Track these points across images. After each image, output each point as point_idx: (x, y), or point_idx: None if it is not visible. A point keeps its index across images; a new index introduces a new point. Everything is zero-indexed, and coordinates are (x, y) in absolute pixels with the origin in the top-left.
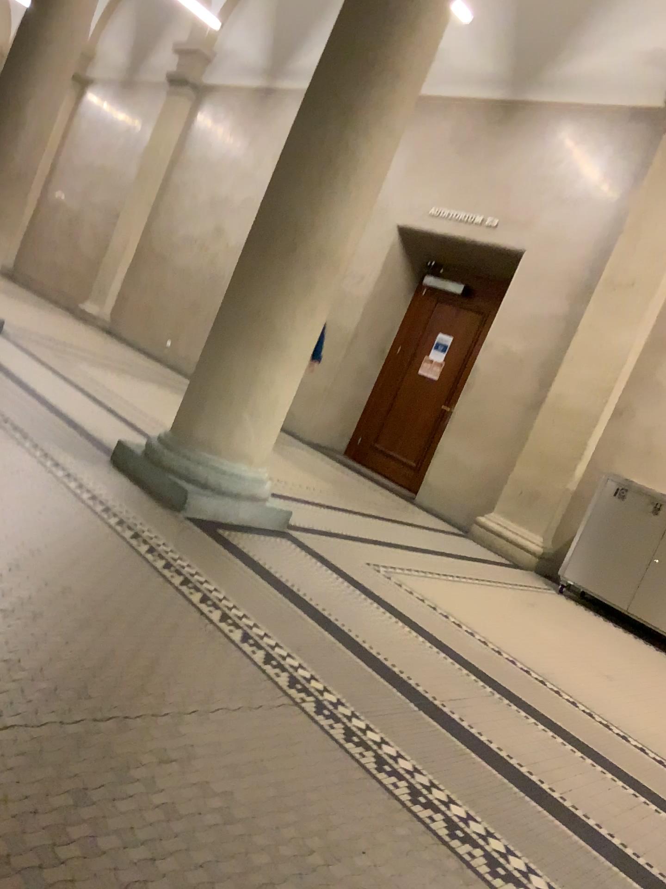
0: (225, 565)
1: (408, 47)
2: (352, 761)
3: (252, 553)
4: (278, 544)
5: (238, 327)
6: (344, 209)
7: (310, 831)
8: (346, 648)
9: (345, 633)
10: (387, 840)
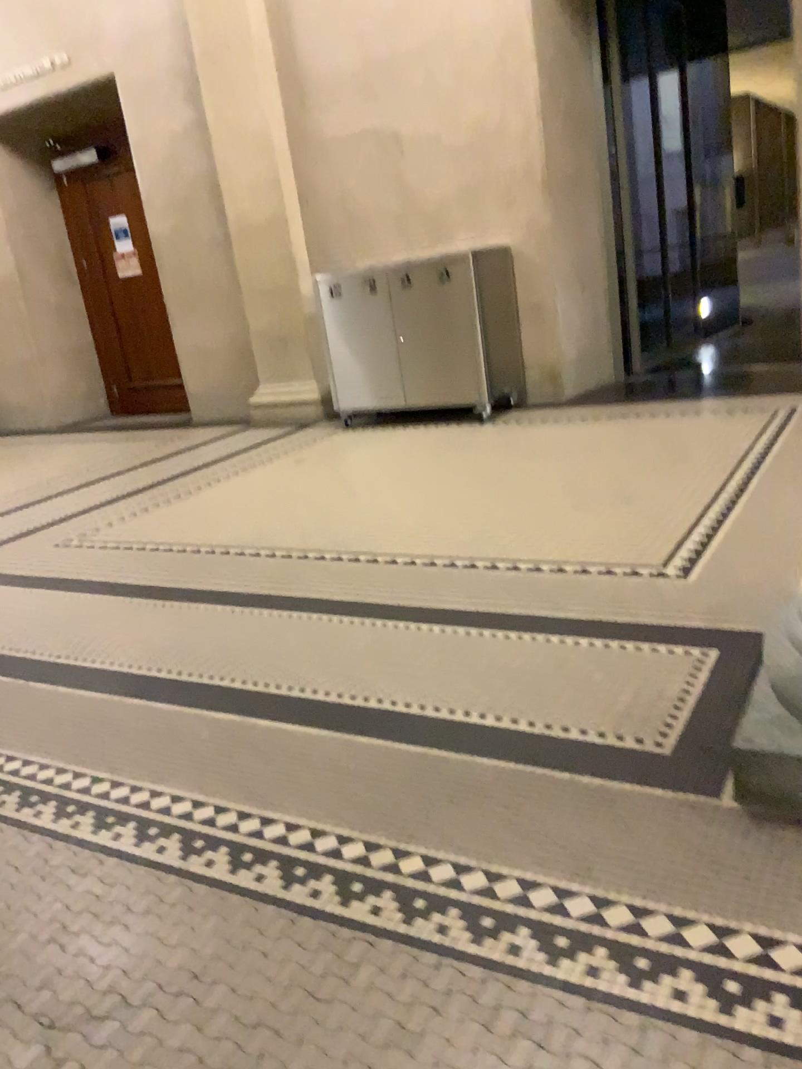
0: None
1: None
2: None
3: None
4: None
5: None
6: None
7: None
8: None
9: None
10: None
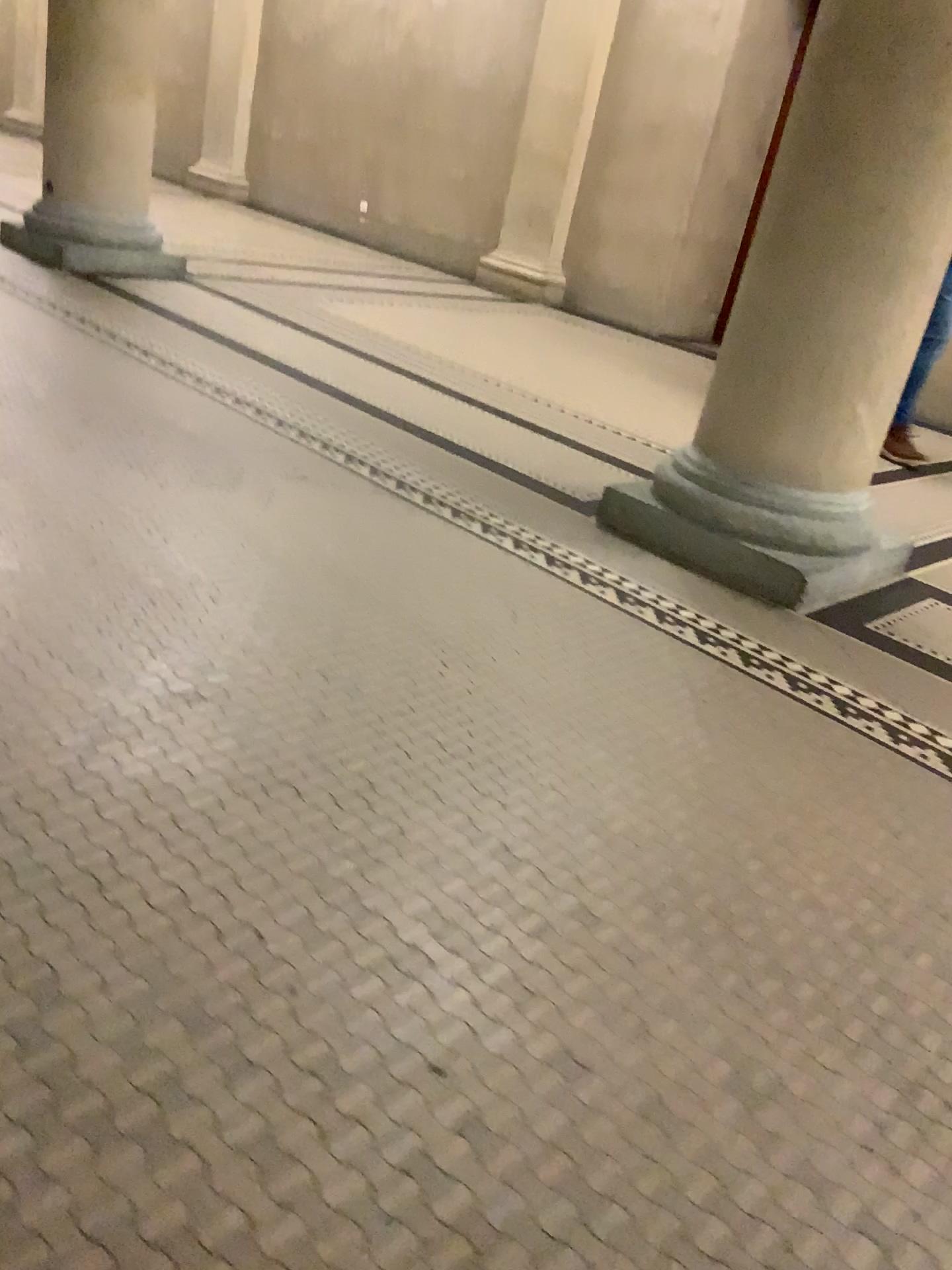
0: None
1: None
2: None
3: None
4: None
5: (840, 252)
6: None
7: None
8: None
9: None
10: None
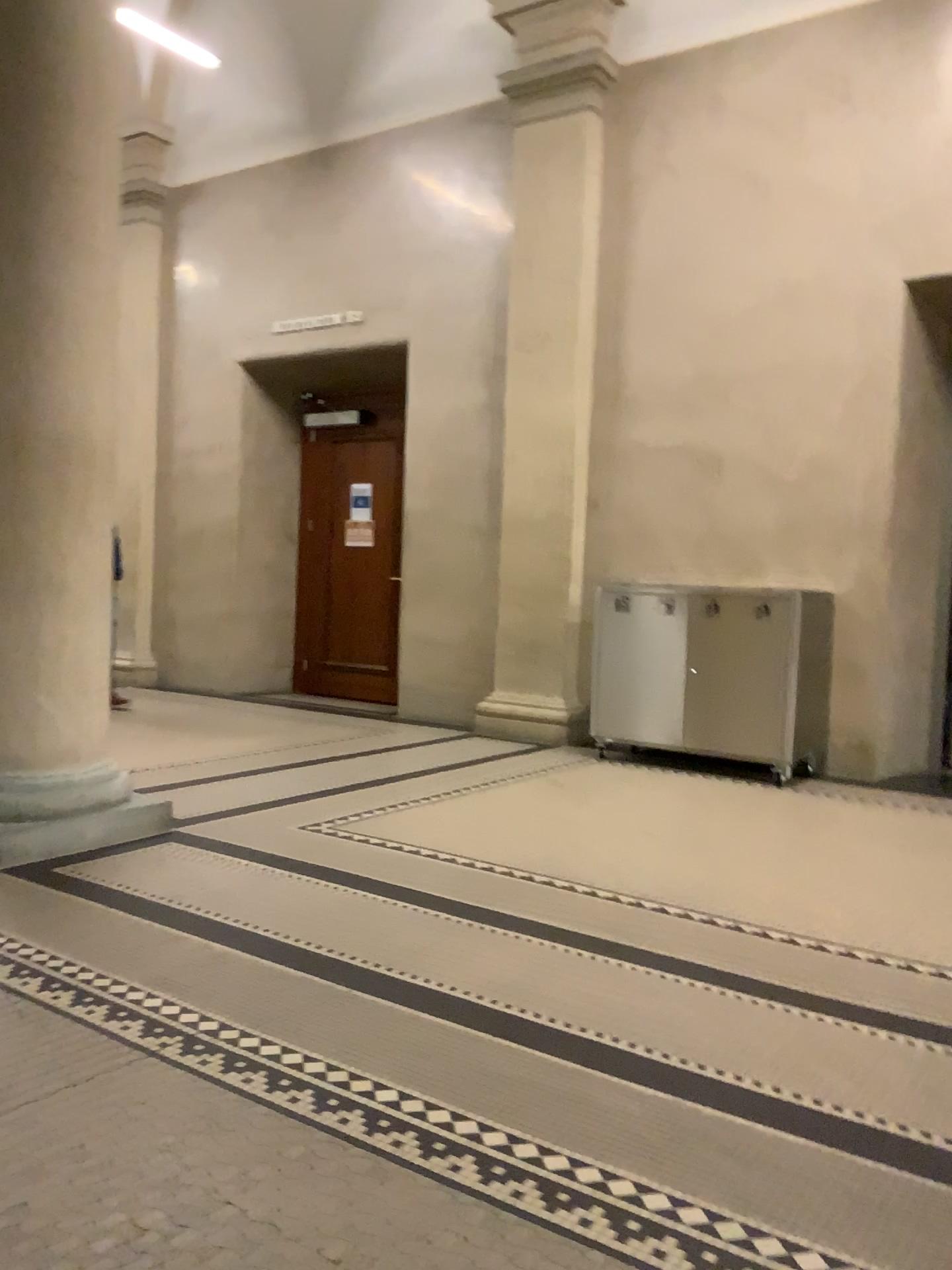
0: (57, 910)
1: (68, 137)
2: (223, 1092)
3: (105, 879)
4: (154, 851)
5: None
6: (68, 377)
7: (137, 1206)
8: (243, 950)
9: (244, 931)
10: (259, 1171)
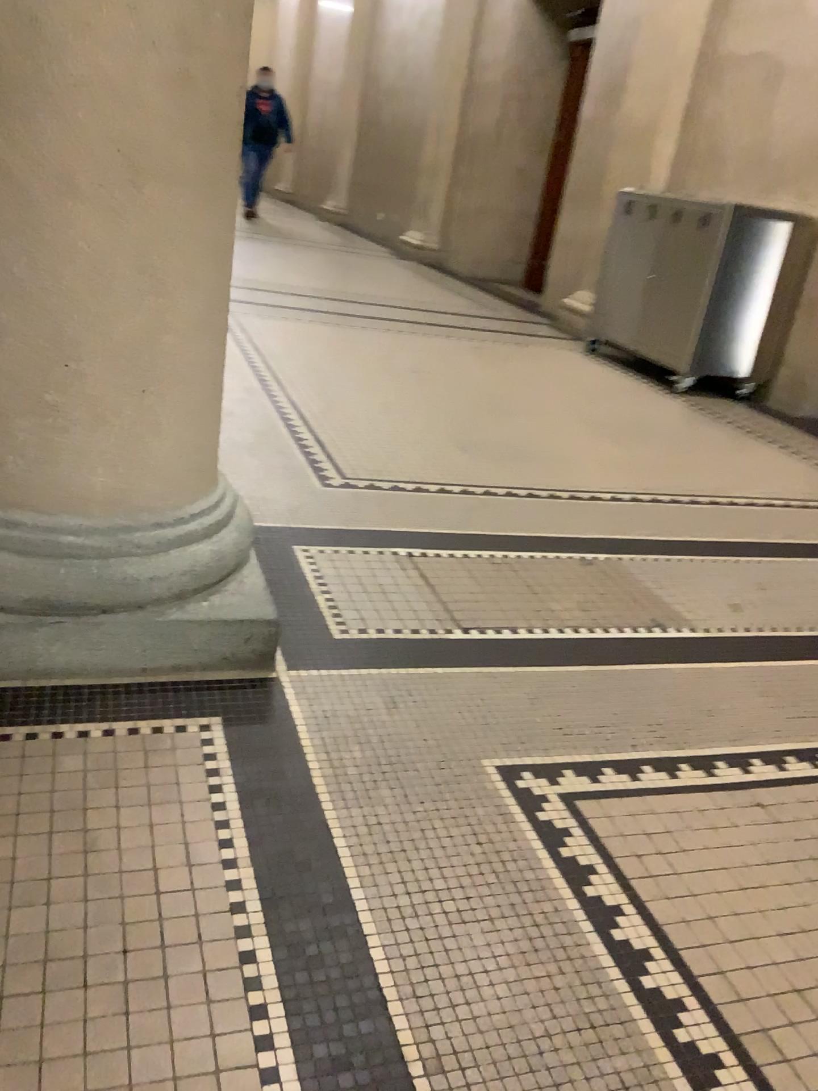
0: None
1: None
2: None
3: None
4: None
5: None
6: None
7: None
8: None
9: None
10: None
